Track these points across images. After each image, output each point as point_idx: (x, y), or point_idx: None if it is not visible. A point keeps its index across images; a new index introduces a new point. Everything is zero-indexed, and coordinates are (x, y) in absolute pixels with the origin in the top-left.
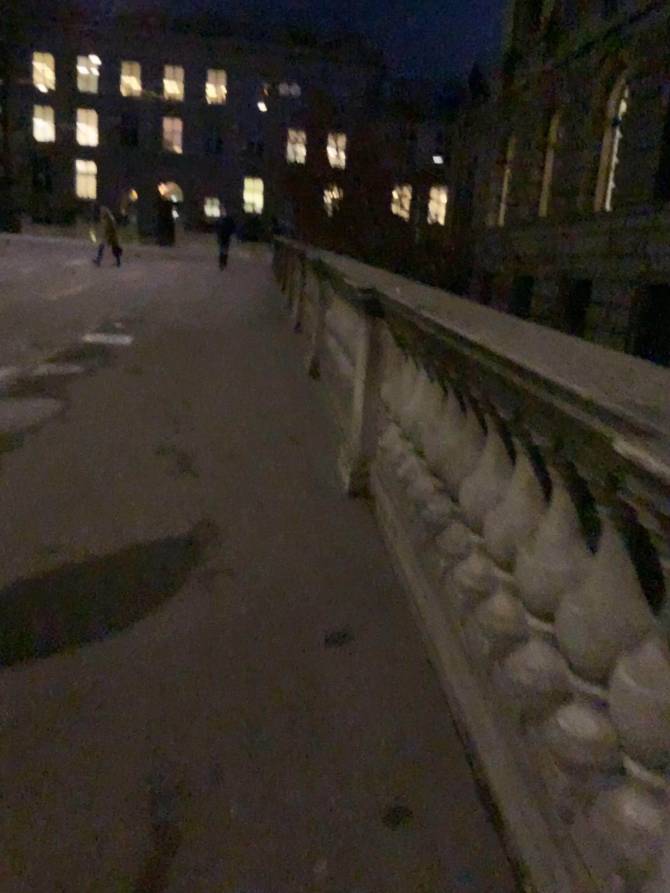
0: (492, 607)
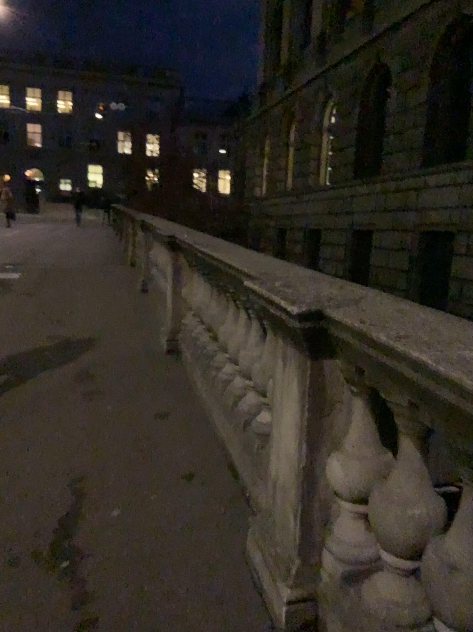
0: (232, 389)
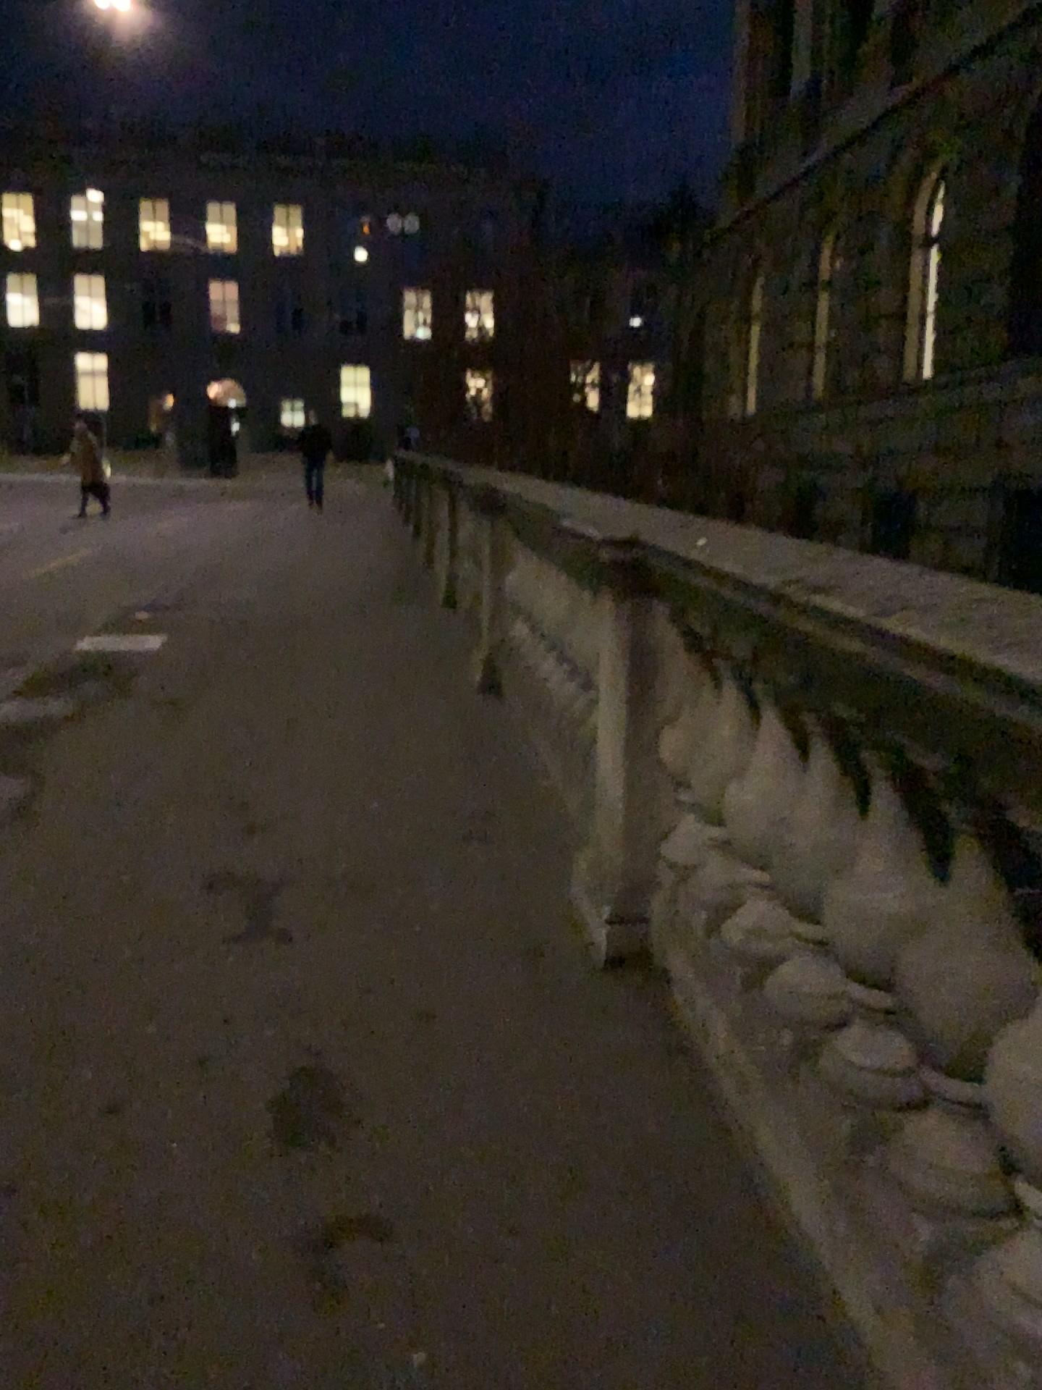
0: None
